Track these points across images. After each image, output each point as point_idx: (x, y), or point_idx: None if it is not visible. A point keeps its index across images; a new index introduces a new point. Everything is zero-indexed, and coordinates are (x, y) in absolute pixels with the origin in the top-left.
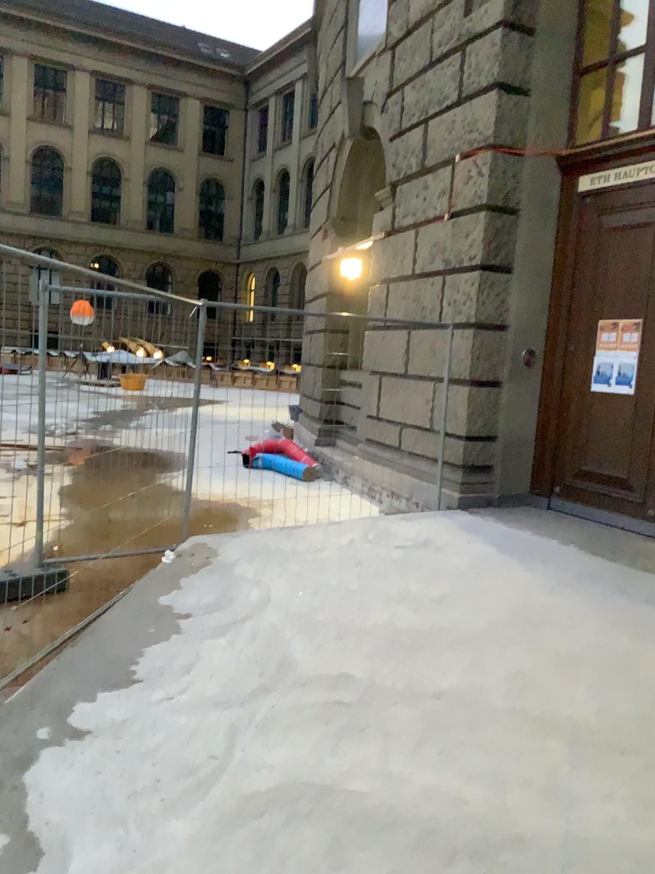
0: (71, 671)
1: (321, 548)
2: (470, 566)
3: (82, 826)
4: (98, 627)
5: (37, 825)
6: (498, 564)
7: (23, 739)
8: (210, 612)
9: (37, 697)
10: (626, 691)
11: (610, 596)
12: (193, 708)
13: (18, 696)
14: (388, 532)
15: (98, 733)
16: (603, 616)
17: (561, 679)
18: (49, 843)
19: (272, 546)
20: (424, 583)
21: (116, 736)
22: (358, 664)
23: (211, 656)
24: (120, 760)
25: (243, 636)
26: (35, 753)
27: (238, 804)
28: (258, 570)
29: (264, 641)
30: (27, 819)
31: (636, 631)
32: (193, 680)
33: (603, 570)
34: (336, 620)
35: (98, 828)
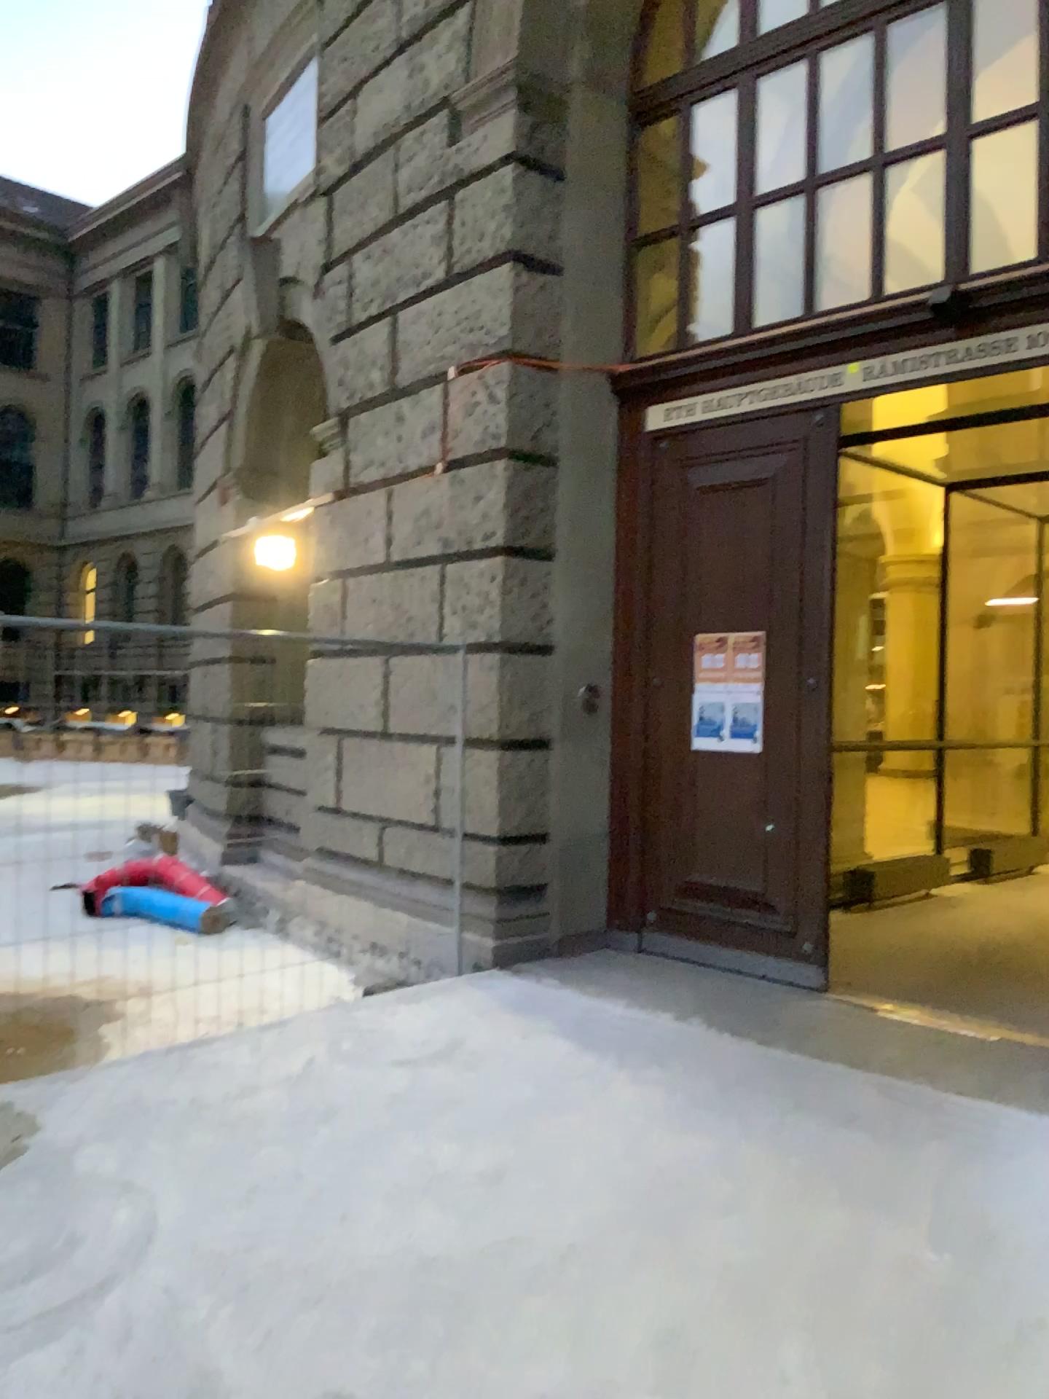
0: None
1: (253, 1085)
2: (538, 1087)
3: None
4: None
5: None
6: (585, 1078)
7: None
8: (24, 1280)
9: None
10: (873, 1333)
11: (788, 1118)
12: None
13: None
14: (376, 1032)
15: None
16: (788, 1165)
17: (753, 1324)
18: None
19: (155, 1094)
20: (459, 1138)
21: None
22: (358, 1364)
23: None
24: None
25: (102, 1335)
26: None
27: None
28: (126, 1156)
29: (149, 1338)
30: None
31: (849, 1188)
32: None
33: (763, 1067)
34: (298, 1254)
35: None
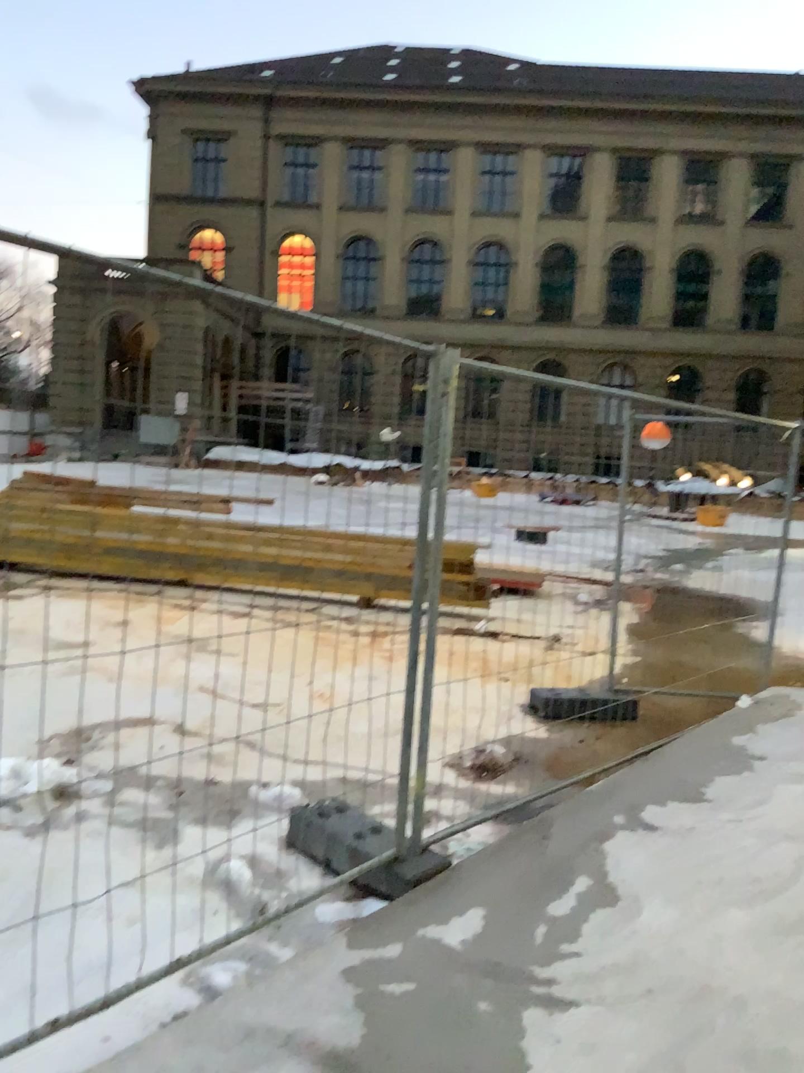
0: (640, 779)
1: None
2: None
3: (651, 890)
4: (664, 749)
5: (613, 880)
6: None
7: (599, 819)
8: (784, 757)
9: (610, 792)
10: None
11: None
12: (759, 833)
13: (593, 788)
14: None
15: (665, 831)
16: None
17: None
18: (623, 894)
19: None
20: None
21: (681, 837)
22: None
23: (782, 796)
24: (684, 854)
25: None
26: (609, 832)
27: (798, 914)
28: None
29: None
30: (605, 874)
31: None
32: (760, 811)
33: None
34: None
35: (663, 895)
